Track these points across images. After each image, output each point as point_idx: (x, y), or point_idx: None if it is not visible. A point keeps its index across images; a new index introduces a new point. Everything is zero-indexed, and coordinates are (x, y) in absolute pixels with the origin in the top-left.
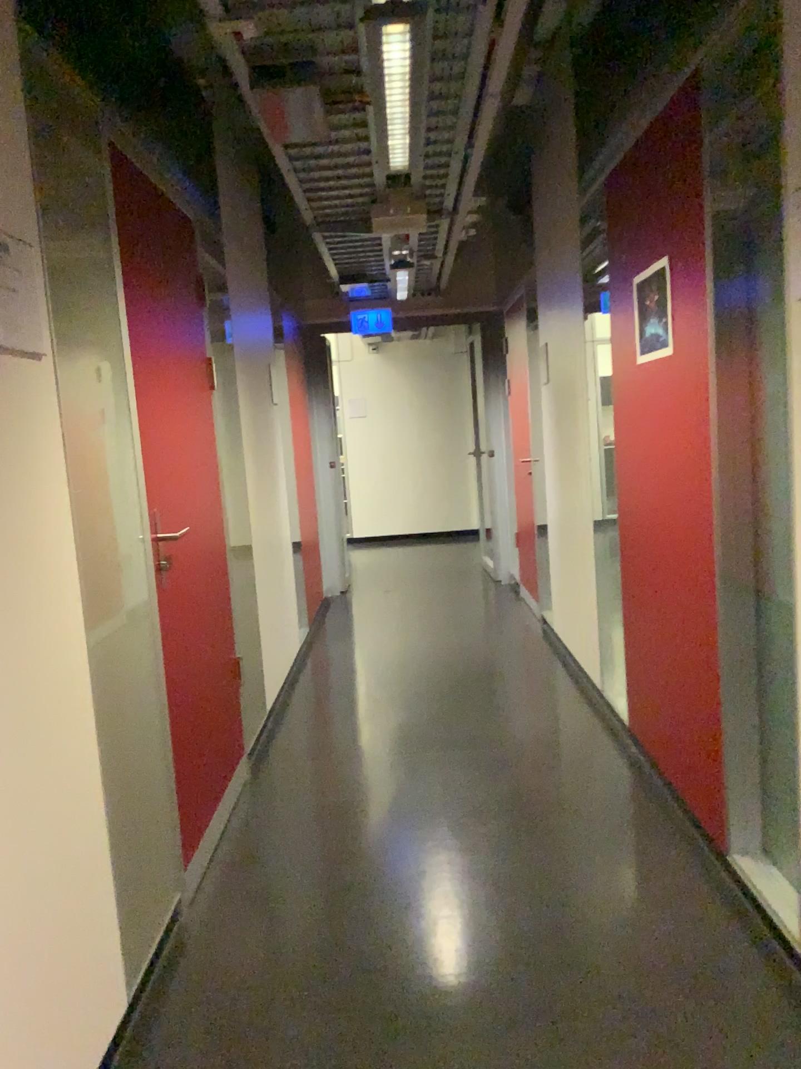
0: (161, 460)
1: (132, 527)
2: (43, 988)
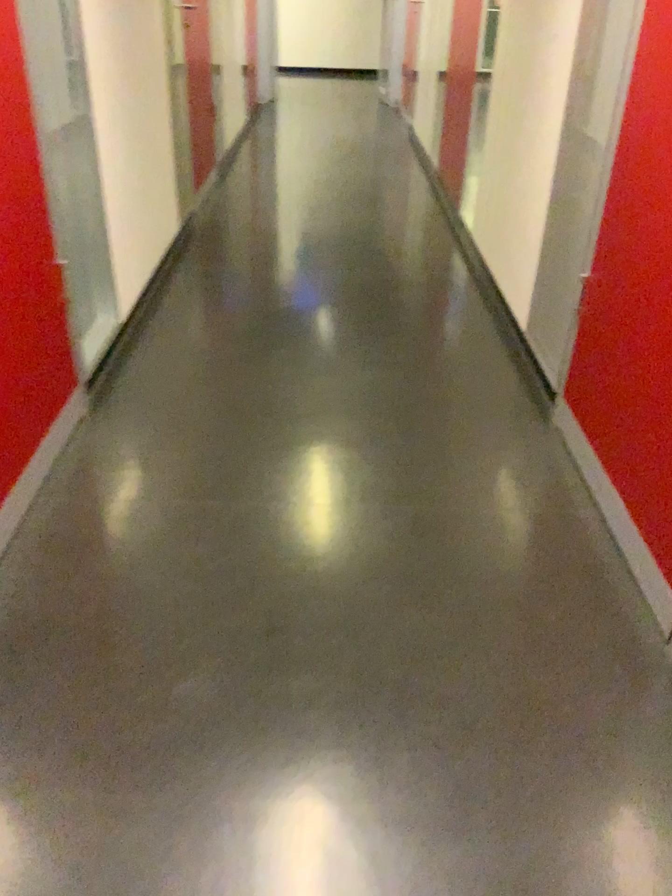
0: None
1: None
2: (159, 191)
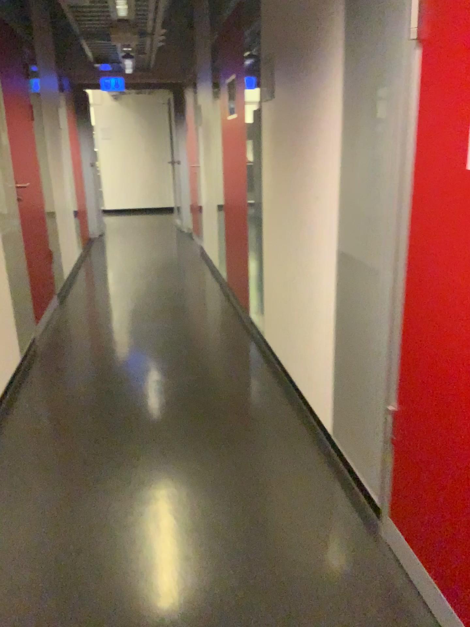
0: (16, 153)
1: (9, 180)
2: None
